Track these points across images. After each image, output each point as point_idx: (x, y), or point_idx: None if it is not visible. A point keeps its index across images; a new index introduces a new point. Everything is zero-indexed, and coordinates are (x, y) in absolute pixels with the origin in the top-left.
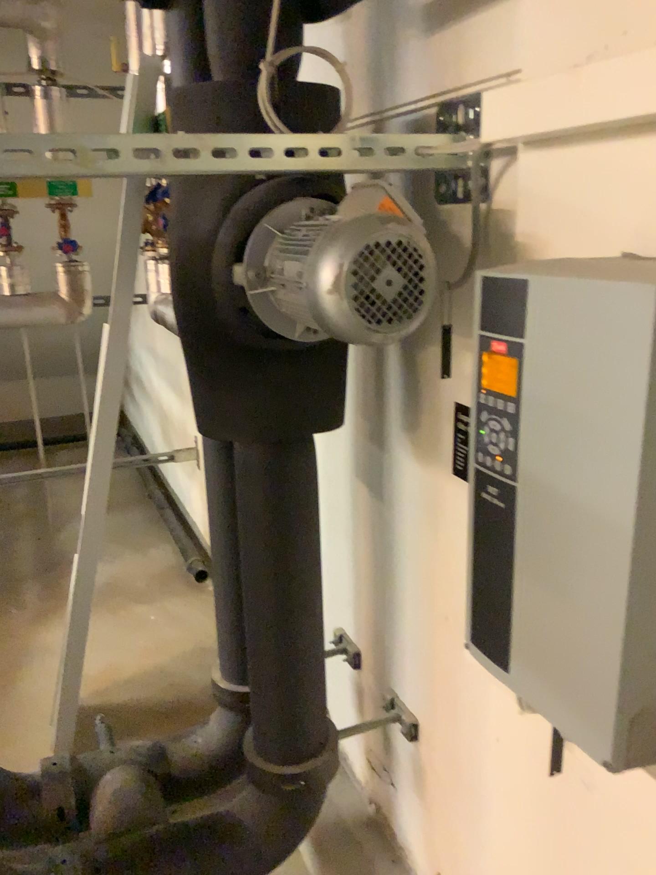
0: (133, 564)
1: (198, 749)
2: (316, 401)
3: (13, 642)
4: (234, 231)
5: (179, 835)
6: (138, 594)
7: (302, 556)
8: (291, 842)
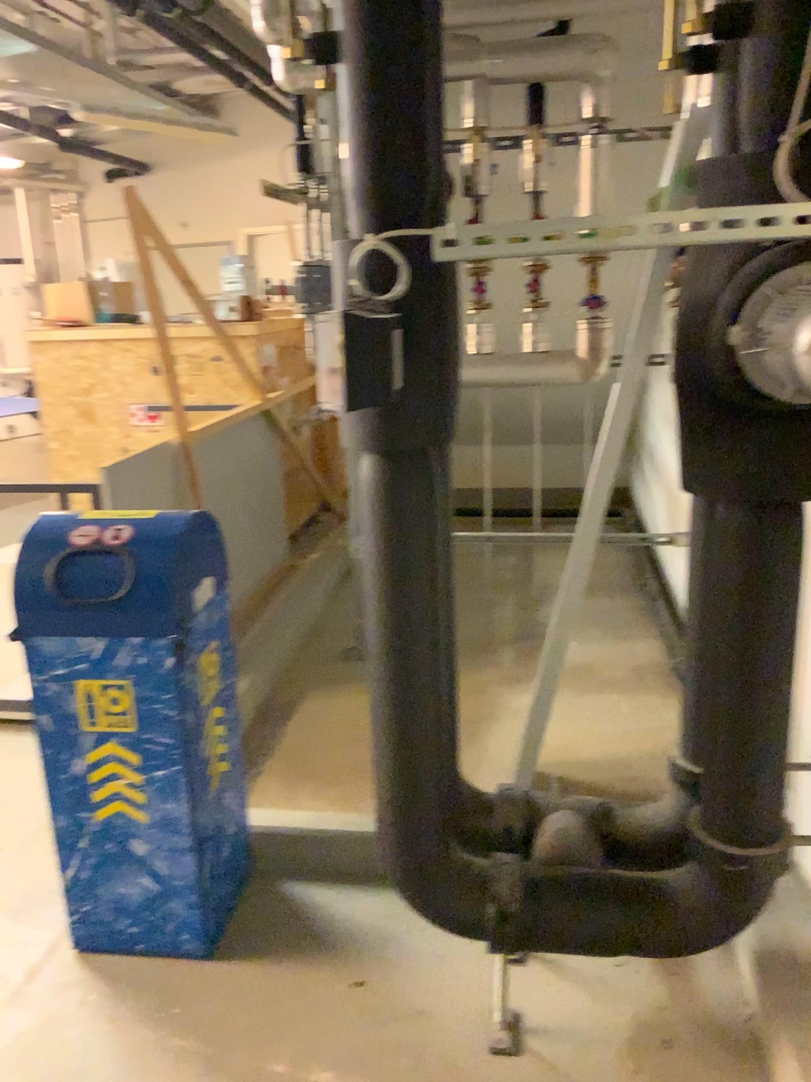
0: (615, 652)
1: (646, 820)
2: (806, 467)
3: (486, 699)
4: (737, 295)
5: (613, 880)
6: (616, 683)
7: (773, 627)
8: (724, 929)
